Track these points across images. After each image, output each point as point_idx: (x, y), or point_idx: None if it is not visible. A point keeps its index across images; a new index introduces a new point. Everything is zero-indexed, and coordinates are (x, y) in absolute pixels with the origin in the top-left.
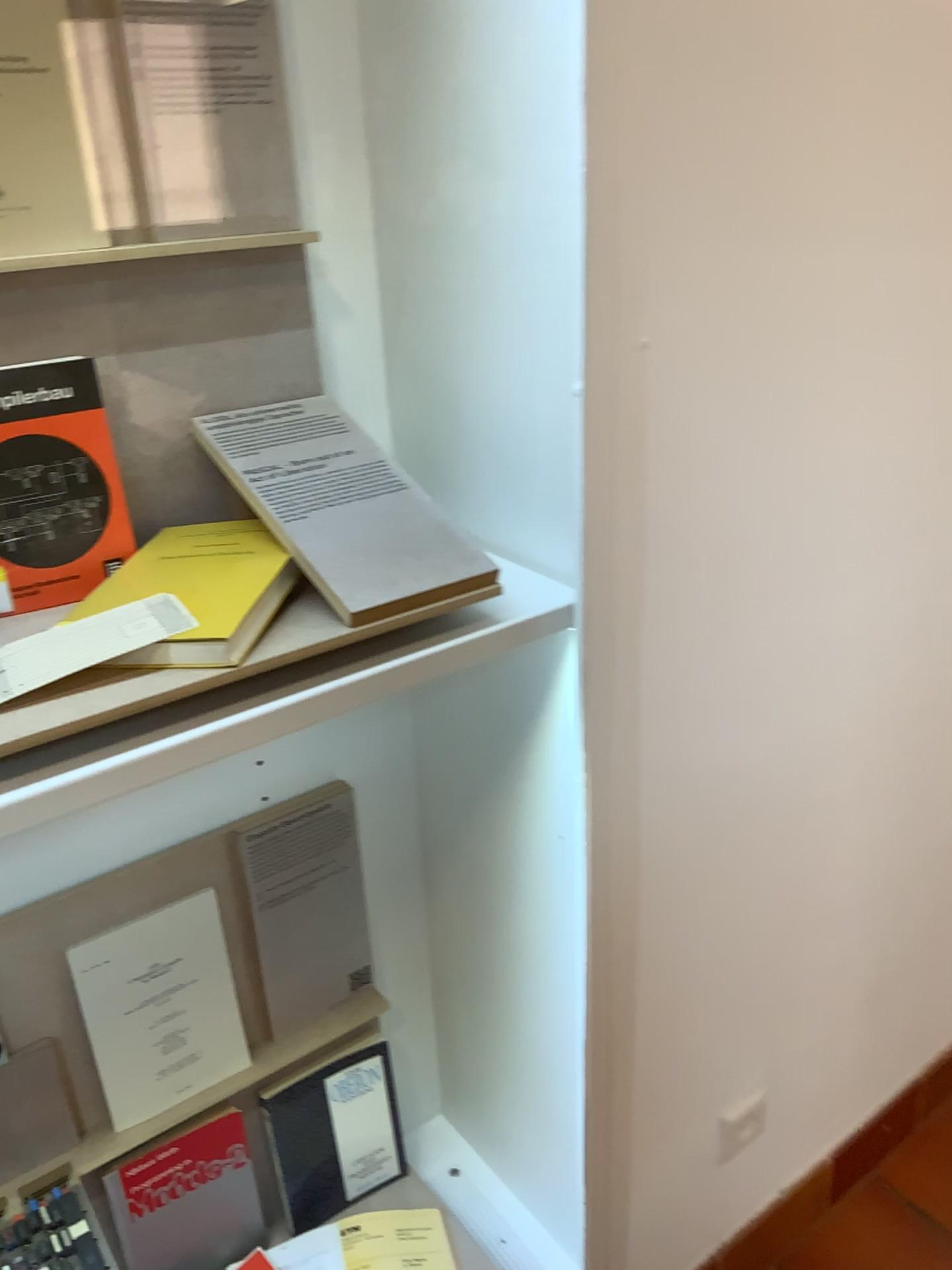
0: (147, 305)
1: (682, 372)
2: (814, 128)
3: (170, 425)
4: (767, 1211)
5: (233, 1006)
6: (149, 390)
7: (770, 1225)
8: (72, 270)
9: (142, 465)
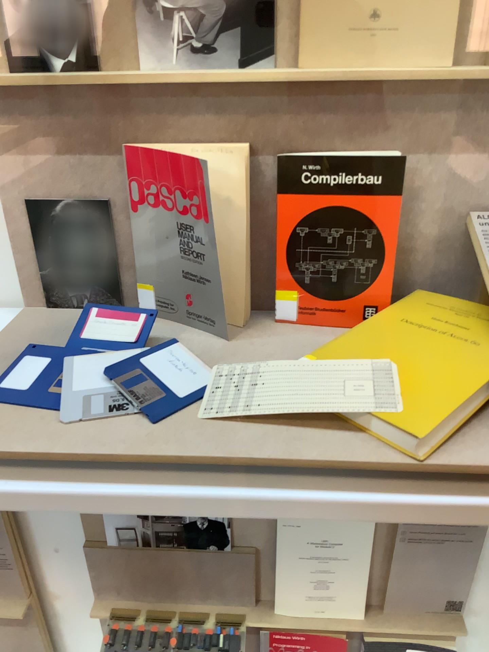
0: (463, 117)
1: None
2: None
3: (450, 214)
4: None
5: (365, 579)
6: (443, 184)
7: None
8: (412, 83)
9: (418, 238)
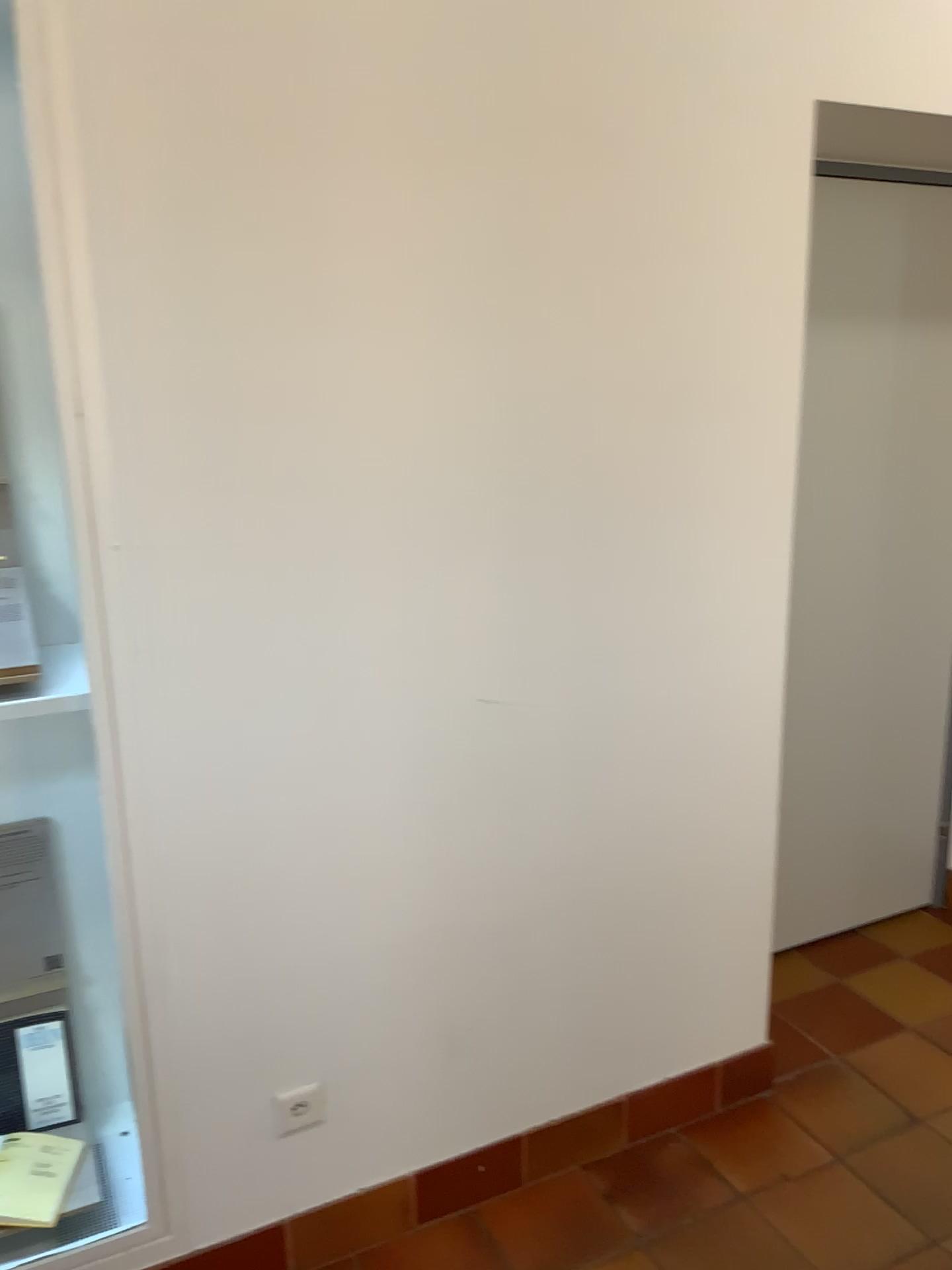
0: None
1: (152, 561)
2: (245, 432)
3: None
4: (345, 1202)
5: None
6: None
7: (345, 1214)
8: None
9: None
